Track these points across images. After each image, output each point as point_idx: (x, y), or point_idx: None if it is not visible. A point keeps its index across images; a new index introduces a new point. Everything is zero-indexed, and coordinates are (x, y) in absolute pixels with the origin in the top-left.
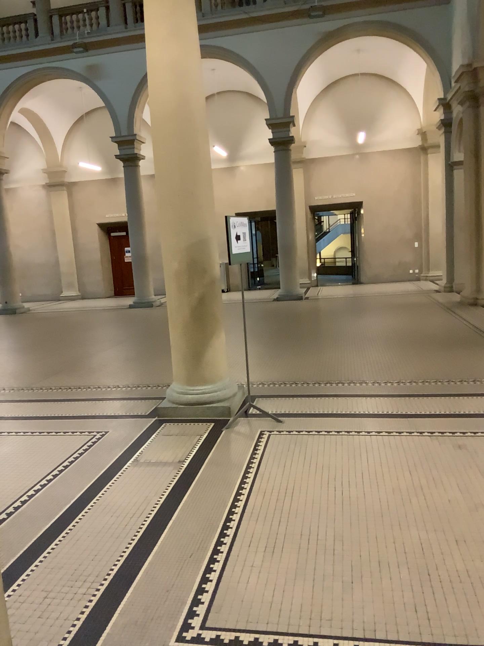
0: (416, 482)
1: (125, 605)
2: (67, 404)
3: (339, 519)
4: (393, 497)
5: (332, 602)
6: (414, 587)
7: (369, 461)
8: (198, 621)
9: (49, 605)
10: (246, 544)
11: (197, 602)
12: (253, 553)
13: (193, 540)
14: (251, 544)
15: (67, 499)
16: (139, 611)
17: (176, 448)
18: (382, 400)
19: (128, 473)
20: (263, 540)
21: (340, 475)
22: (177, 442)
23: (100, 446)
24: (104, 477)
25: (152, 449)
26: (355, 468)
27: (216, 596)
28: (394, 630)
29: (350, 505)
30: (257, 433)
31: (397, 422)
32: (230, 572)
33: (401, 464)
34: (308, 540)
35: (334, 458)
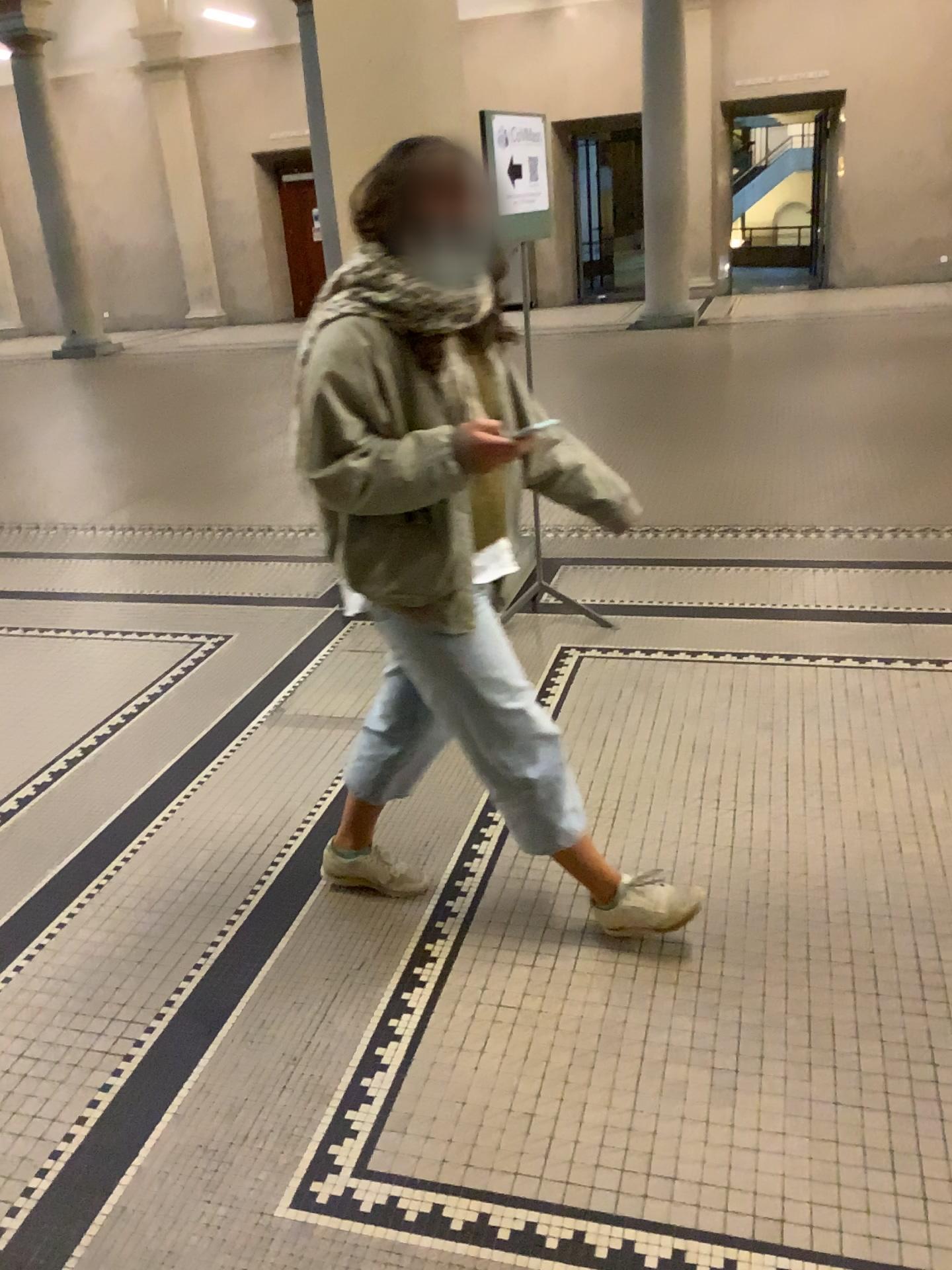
0: (917, 796)
1: (195, 1088)
2: (155, 567)
3: (723, 886)
4: (858, 834)
5: (681, 1122)
6: (892, 1095)
7: (807, 731)
8: (351, 1151)
9: (24, 1077)
10: (493, 941)
11: (357, 1093)
12: (506, 968)
13: (372, 924)
14: (504, 941)
15: (115, 798)
16: (222, 1110)
17: (369, 680)
18: (852, 575)
19: (256, 738)
20: (533, 935)
21: (735, 766)
22: (374, 665)
23: (208, 671)
24: (204, 747)
25: (316, 682)
26: (772, 748)
27: (404, 1081)
28: (833, 1221)
29: (750, 850)
30: (555, 649)
31: (883, 633)
32: (446, 1016)
33: (884, 743)
34: (642, 943)
35: (725, 719)
